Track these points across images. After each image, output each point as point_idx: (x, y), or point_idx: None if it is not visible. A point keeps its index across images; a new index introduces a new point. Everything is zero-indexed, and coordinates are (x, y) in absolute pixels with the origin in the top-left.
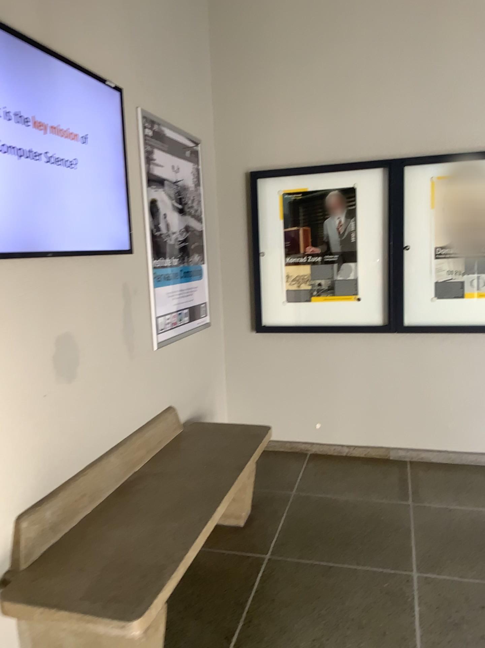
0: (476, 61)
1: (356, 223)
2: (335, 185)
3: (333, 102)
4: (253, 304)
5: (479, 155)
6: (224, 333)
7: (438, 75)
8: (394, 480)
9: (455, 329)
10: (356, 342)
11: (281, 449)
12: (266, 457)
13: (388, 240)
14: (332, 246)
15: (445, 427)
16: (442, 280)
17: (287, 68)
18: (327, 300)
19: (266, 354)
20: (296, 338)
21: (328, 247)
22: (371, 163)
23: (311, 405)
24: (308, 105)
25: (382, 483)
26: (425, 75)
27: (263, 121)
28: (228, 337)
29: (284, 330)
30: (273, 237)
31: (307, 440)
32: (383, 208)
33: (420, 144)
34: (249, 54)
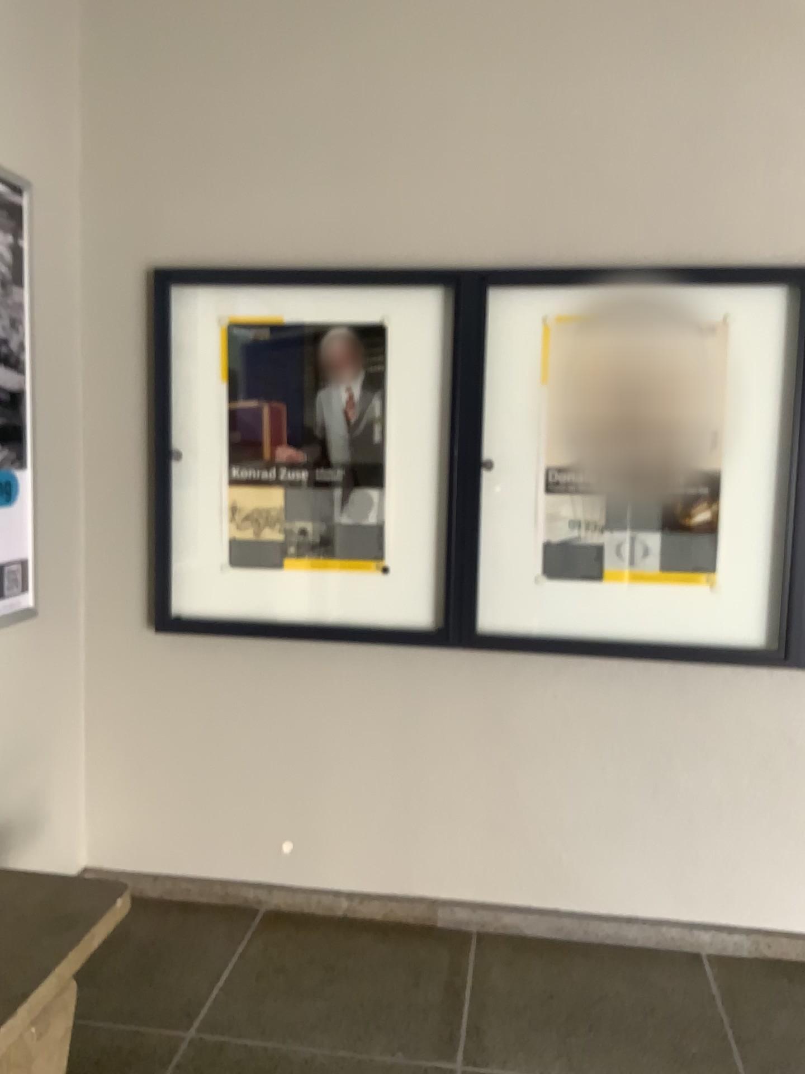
0: (648, 73)
1: (385, 402)
2: (343, 315)
3: (346, 132)
4: (154, 567)
5: (648, 275)
6: (84, 630)
7: (569, 94)
8: (434, 995)
9: (586, 646)
10: (374, 664)
11: (200, 898)
12: (157, 925)
13: (451, 443)
14: (331, 450)
15: (556, 859)
16: (563, 539)
17: (248, 47)
18: (315, 568)
19: (177, 682)
20: (244, 649)
21: (322, 451)
22: (420, 272)
23: (271, 800)
24: (290, 132)
25: (408, 1000)
26: (541, 91)
27: (191, 158)
28: (94, 638)
29: (218, 630)
30: (204, 419)
31: (261, 876)
32: (444, 375)
33: (526, 239)
34: (167, 8)
